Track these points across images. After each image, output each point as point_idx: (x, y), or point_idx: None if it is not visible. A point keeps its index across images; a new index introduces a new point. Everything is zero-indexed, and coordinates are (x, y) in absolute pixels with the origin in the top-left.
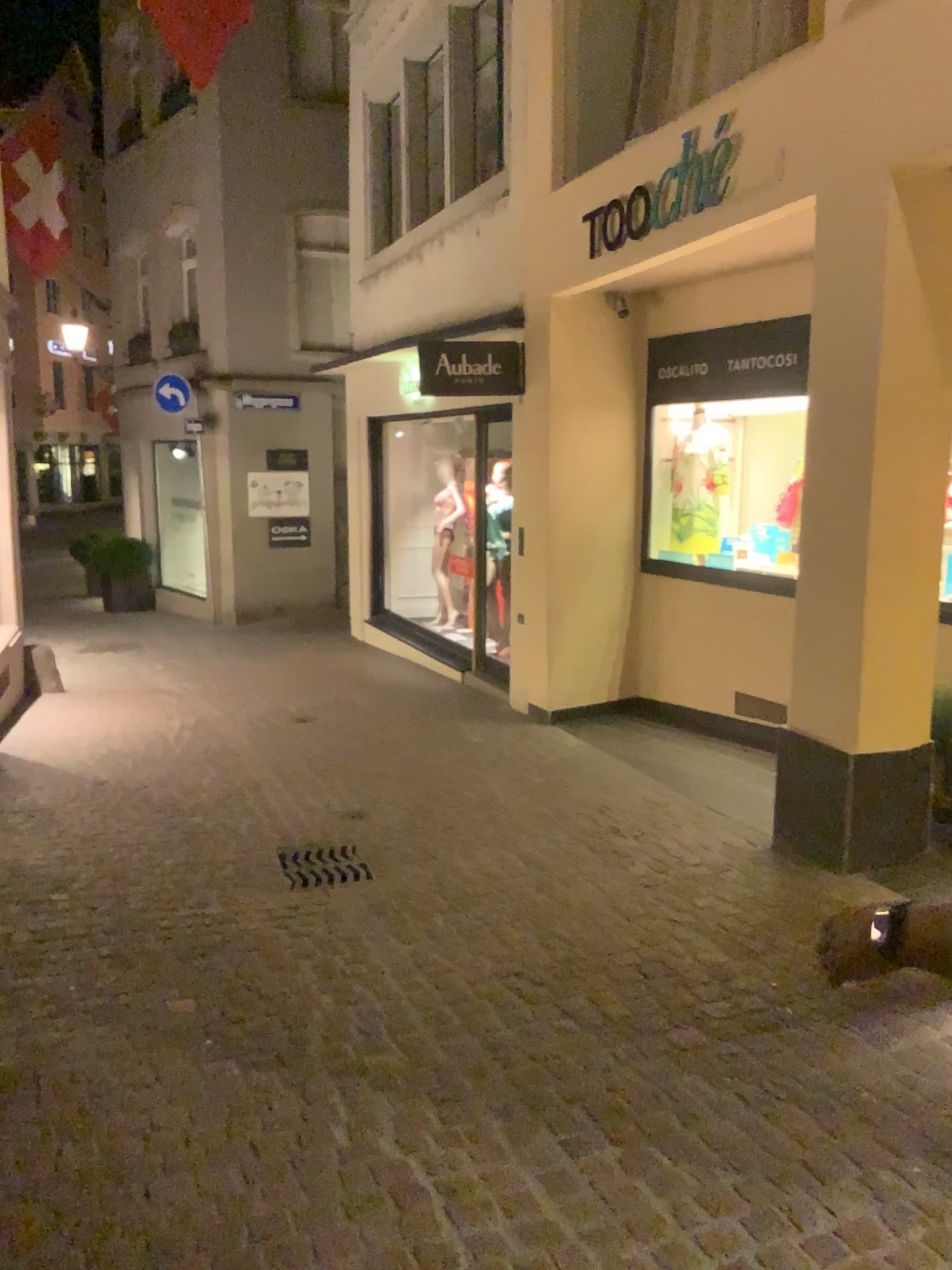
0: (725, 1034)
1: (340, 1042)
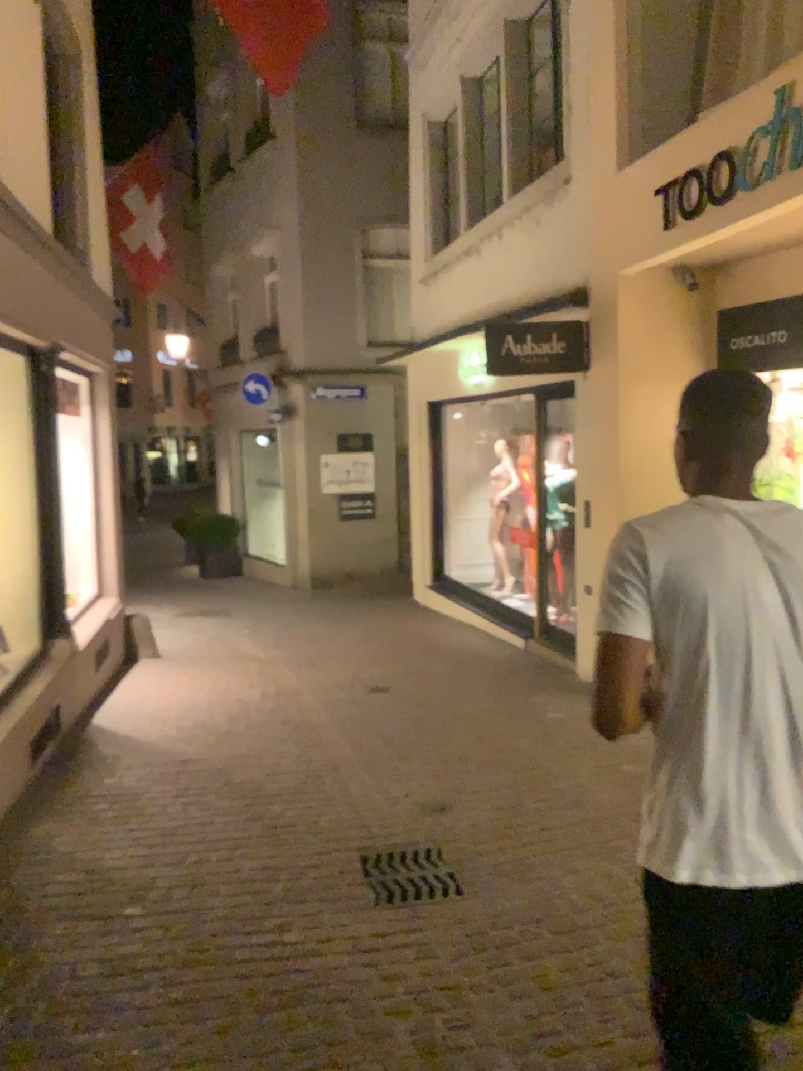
0: None
1: None
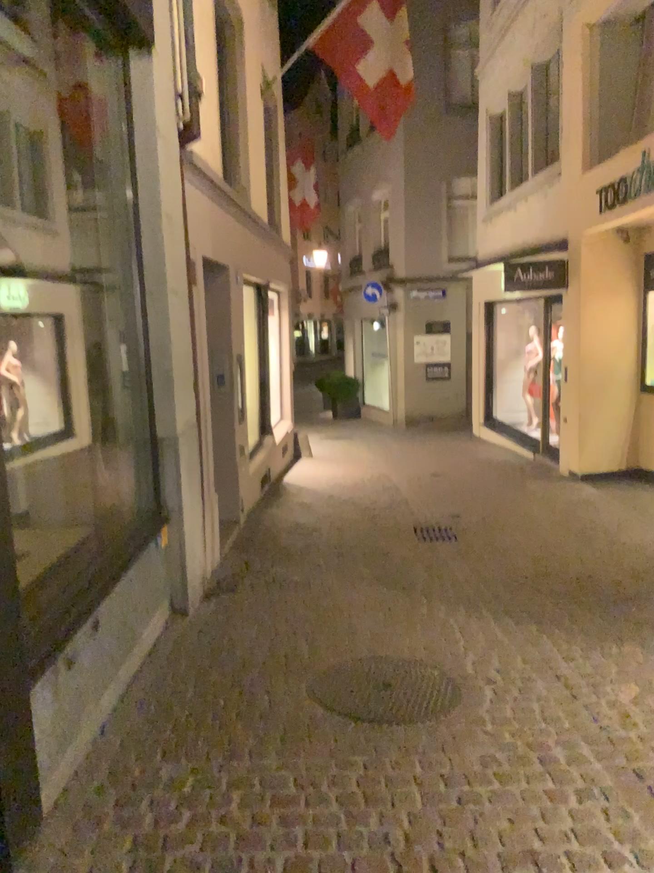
0: (605, 597)
1: (429, 584)
